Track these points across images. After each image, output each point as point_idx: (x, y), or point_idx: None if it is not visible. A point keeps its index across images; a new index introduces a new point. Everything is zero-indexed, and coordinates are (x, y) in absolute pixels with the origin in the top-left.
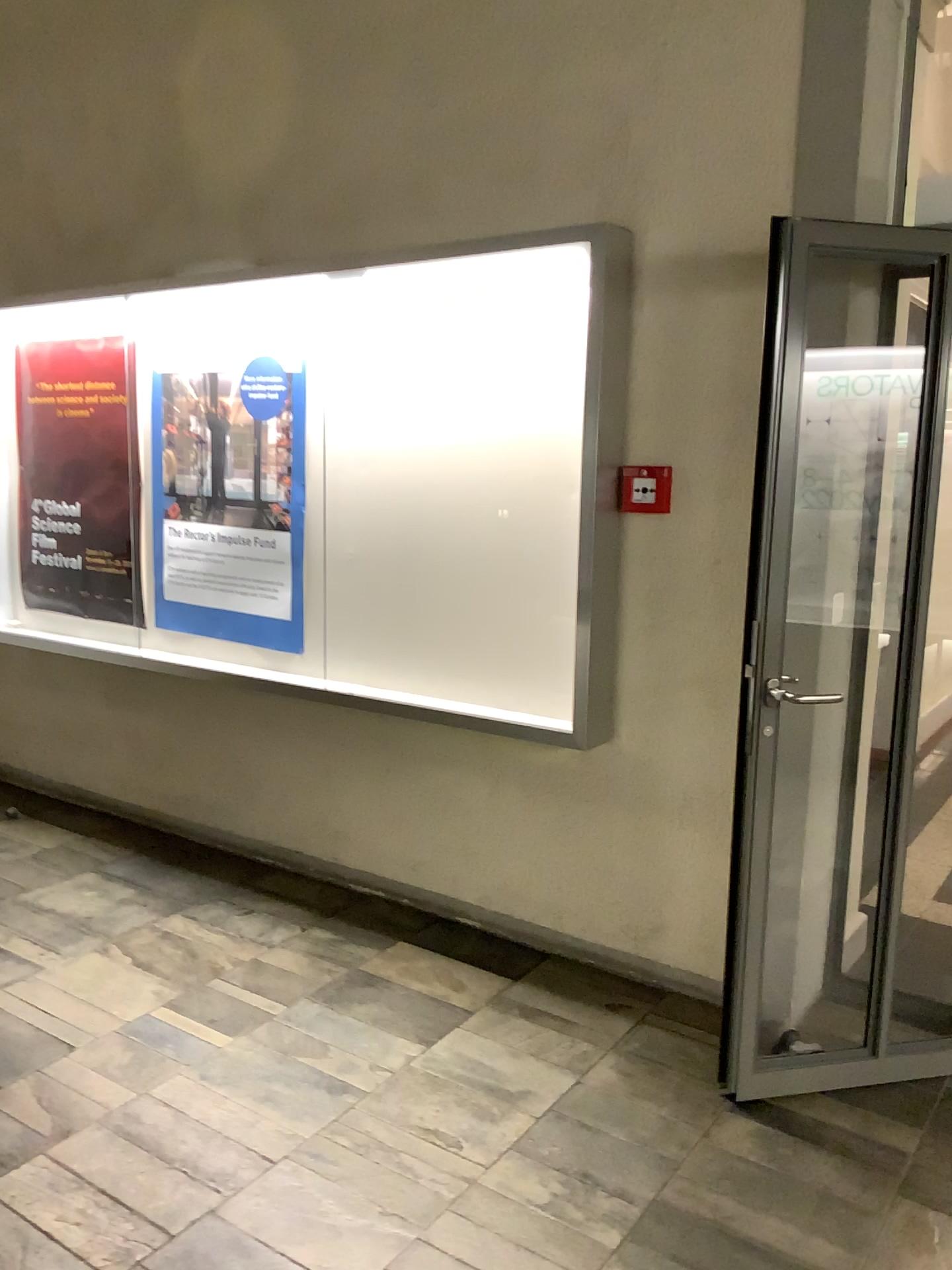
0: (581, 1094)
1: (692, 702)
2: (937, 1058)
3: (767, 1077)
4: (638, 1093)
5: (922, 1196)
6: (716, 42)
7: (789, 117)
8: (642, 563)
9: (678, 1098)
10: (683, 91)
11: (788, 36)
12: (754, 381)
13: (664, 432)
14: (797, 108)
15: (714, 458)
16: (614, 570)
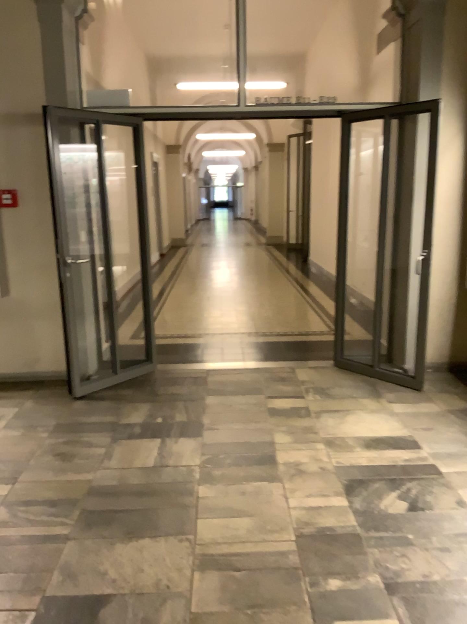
0: (26, 408)
1: (40, 275)
2: (137, 369)
3: (87, 386)
4: (46, 403)
5: (136, 399)
6: (11, 37)
7: (42, 69)
8: (13, 227)
9: (60, 400)
10: (1, 53)
11: (37, 40)
12: (45, 160)
13: (14, 179)
14: (45, 66)
15: (35, 187)
16: (2, 231)
